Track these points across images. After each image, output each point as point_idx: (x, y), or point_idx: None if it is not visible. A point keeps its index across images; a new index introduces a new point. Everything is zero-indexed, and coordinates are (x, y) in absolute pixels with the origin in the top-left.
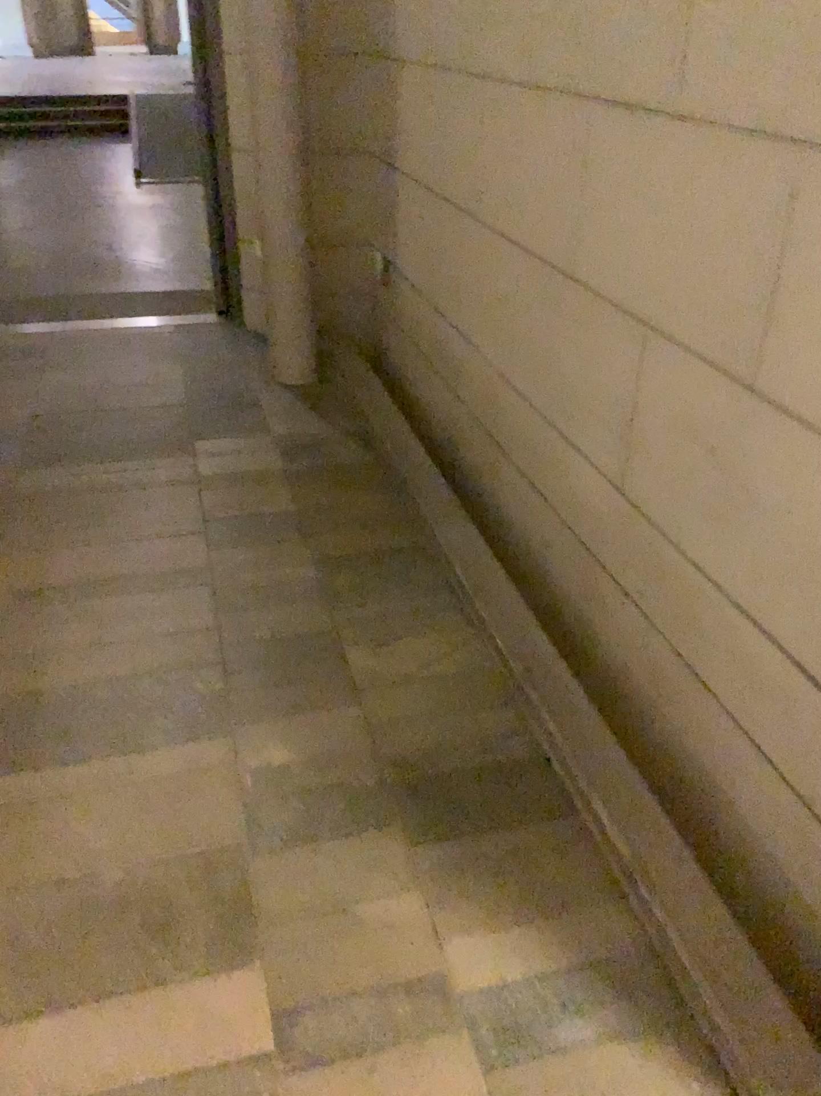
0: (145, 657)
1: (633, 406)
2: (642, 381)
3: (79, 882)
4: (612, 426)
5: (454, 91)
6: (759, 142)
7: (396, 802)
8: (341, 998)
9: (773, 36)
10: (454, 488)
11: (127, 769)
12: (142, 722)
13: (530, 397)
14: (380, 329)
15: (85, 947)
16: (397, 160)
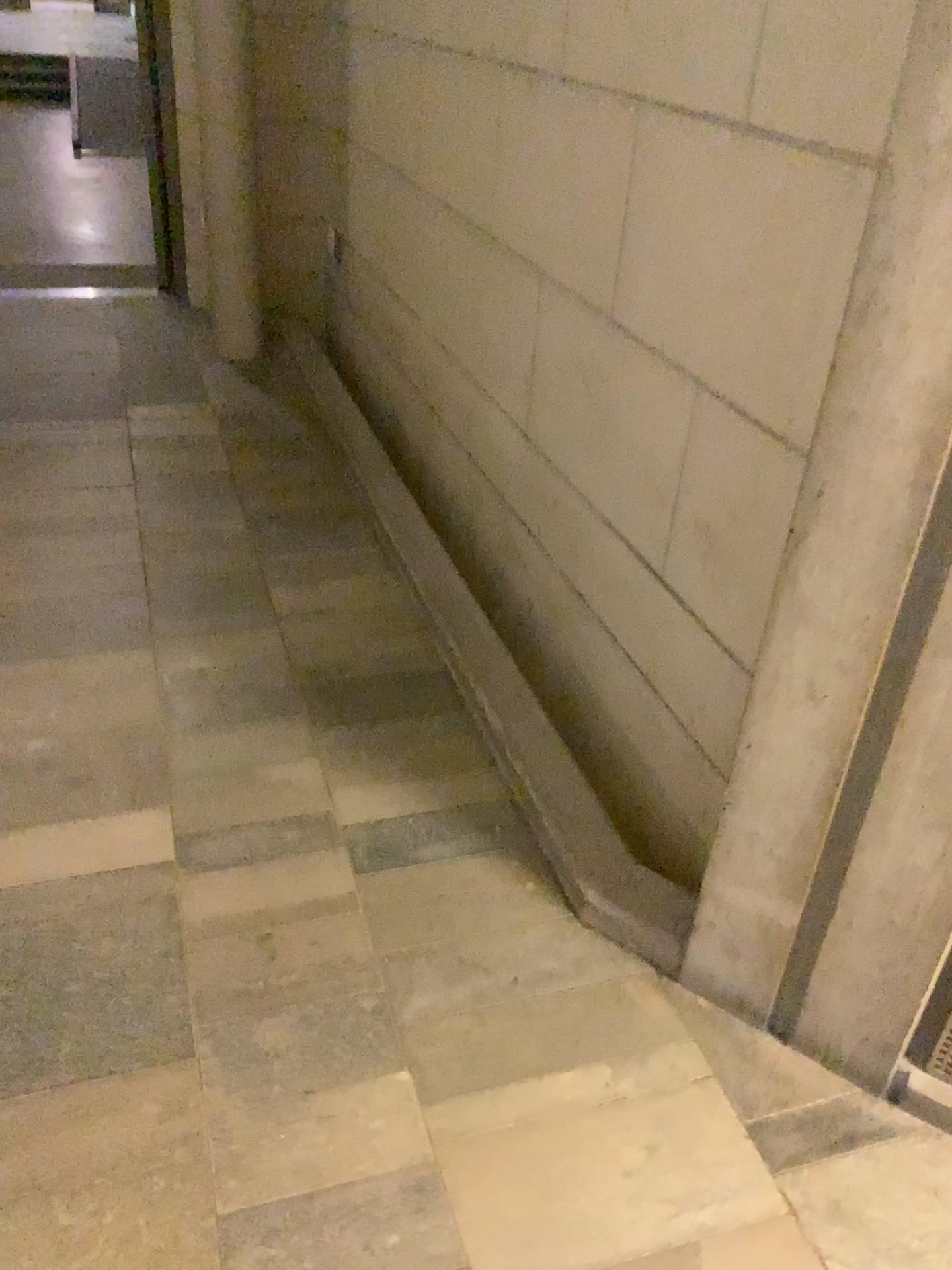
0: (71, 586)
1: (535, 351)
2: (541, 326)
3: (4, 749)
4: (520, 373)
5: (398, 57)
6: (615, 99)
7: (303, 698)
8: (237, 829)
9: (623, 7)
10: (395, 461)
11: (50, 670)
12: (67, 636)
13: (459, 358)
14: (333, 311)
15: (9, 793)
16: (349, 131)
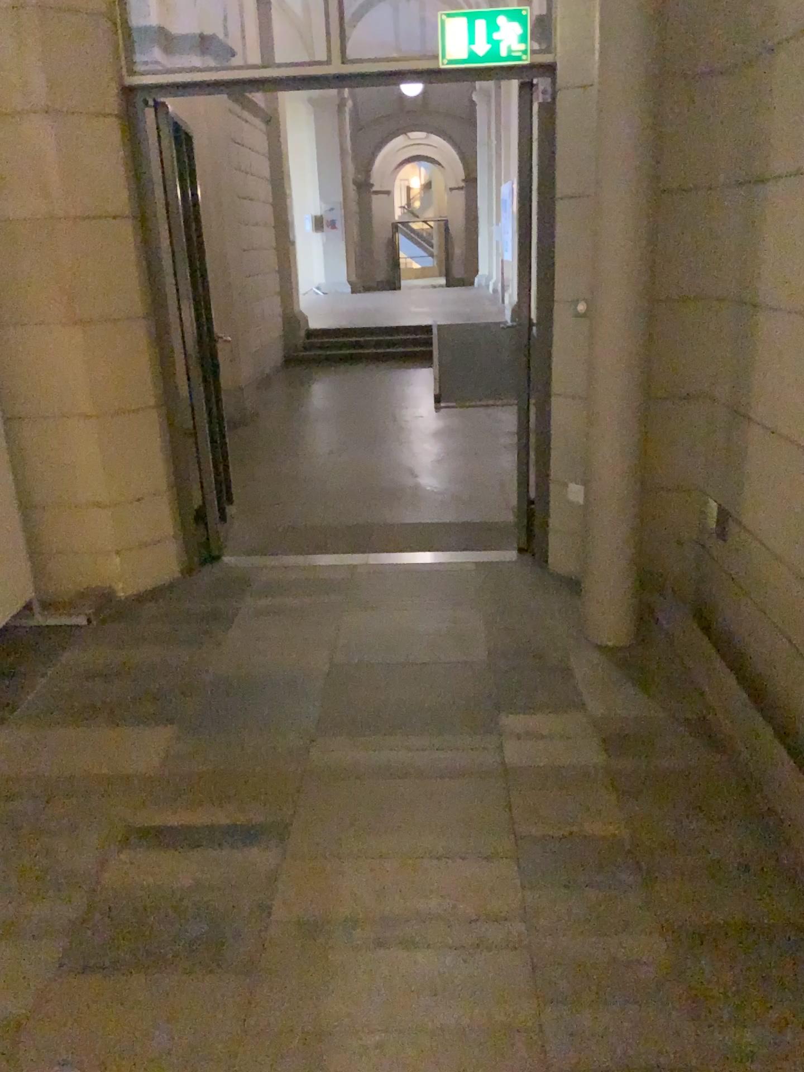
0: None
1: None
2: None
3: None
4: None
5: None
6: None
7: None
8: None
9: None
10: None
11: None
12: None
13: None
14: (710, 585)
15: None
16: (751, 410)
